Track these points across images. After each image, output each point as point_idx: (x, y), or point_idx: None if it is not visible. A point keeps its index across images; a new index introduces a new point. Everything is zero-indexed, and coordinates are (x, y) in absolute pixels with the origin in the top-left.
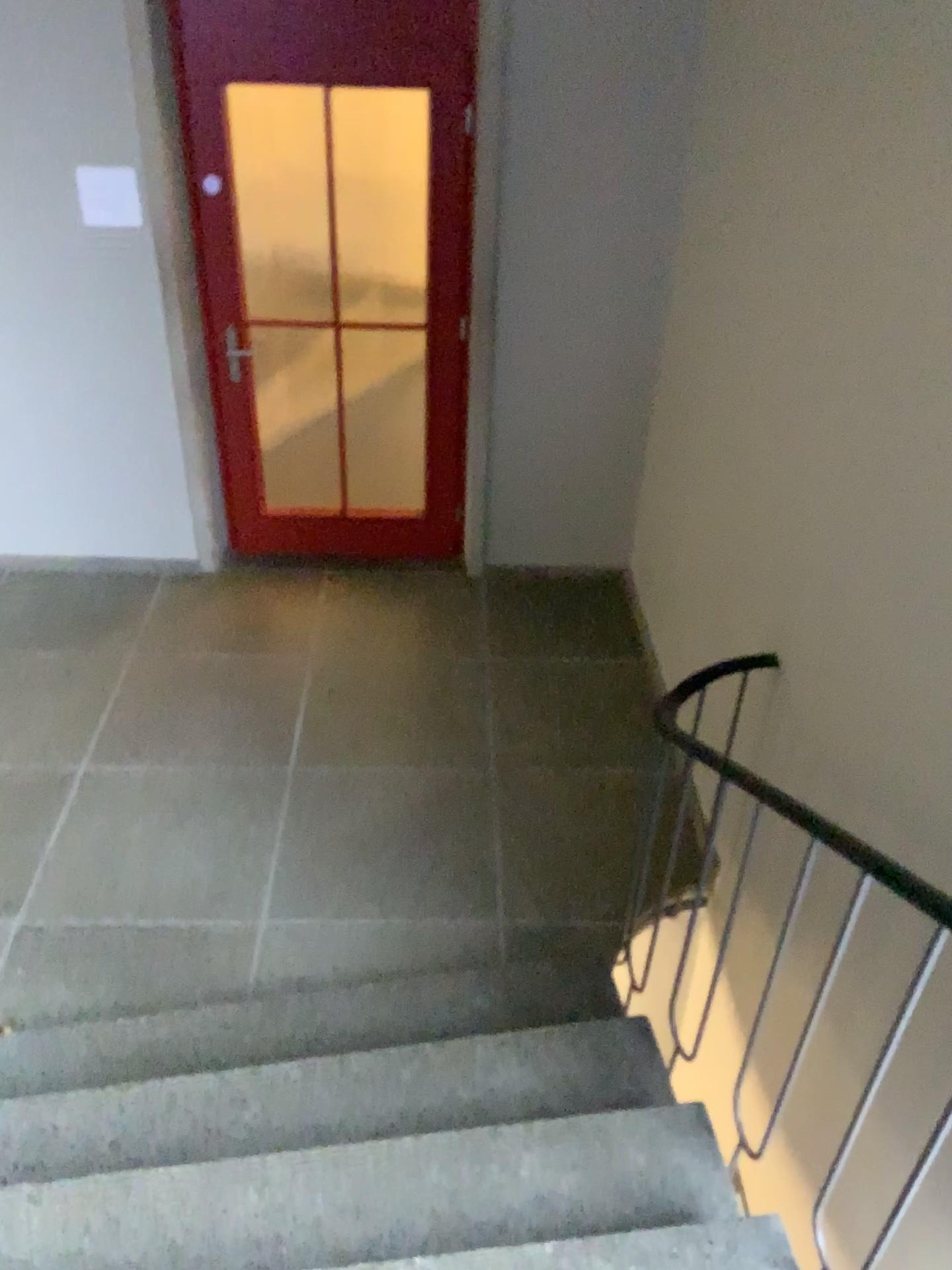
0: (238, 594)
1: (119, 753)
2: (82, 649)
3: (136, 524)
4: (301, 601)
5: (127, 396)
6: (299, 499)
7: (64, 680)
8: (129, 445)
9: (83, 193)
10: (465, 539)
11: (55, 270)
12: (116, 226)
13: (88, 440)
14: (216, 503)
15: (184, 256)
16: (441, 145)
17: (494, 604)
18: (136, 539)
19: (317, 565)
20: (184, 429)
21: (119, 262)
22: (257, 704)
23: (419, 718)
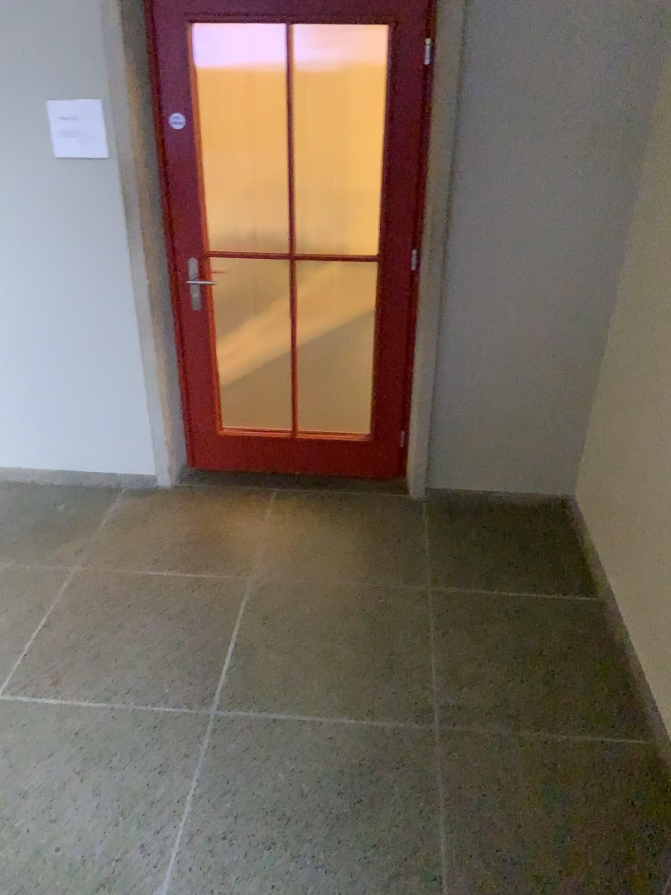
0: (188, 512)
1: (39, 681)
2: (31, 561)
3: (98, 443)
4: (246, 521)
5: (91, 322)
6: (251, 424)
7: (4, 595)
8: (92, 368)
9: (50, 126)
10: (407, 466)
11: (26, 201)
12: (80, 158)
13: (55, 363)
14: (172, 425)
15: (147, 191)
16: (395, 81)
17: (433, 531)
18: (98, 456)
19: (265, 486)
20: (143, 355)
21: (83, 193)
22: (189, 630)
23: (354, 655)
